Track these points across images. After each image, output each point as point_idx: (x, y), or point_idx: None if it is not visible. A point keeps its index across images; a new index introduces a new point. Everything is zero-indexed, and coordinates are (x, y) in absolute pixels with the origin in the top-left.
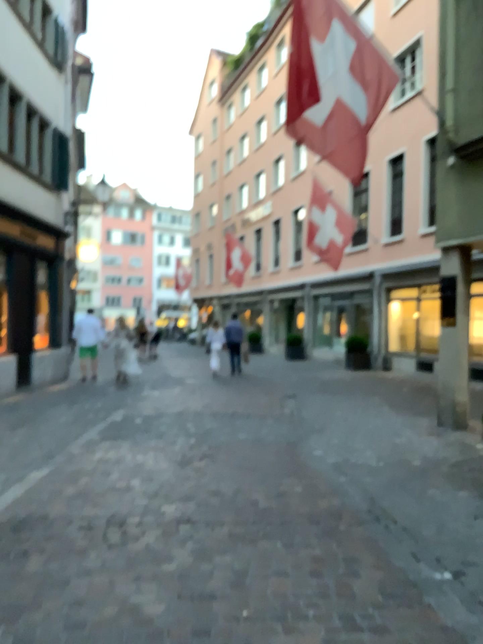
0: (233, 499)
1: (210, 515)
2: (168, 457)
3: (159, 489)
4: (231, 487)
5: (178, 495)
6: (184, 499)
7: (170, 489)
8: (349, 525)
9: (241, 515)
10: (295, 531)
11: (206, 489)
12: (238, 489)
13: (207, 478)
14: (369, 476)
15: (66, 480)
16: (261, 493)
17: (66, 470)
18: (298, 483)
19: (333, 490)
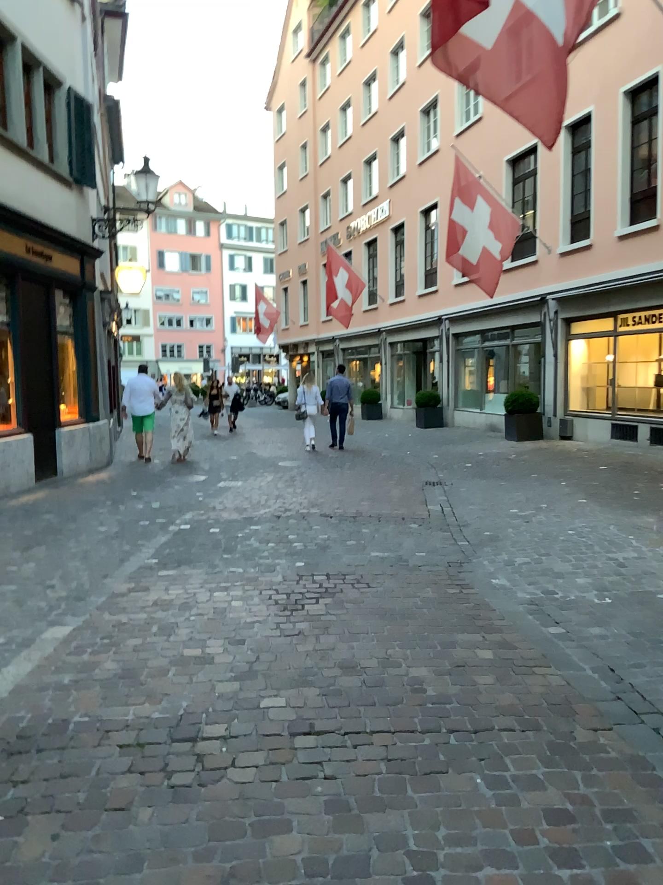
0: (382, 683)
1: (348, 719)
2: (265, 600)
3: (255, 665)
4: (375, 657)
5: (289, 676)
6: (299, 686)
7: (274, 664)
8: (595, 734)
9: (402, 721)
10: (504, 753)
11: (333, 662)
12: (386, 660)
13: (333, 641)
14: (599, 629)
15: (101, 650)
16: (428, 668)
17: (101, 629)
18: (485, 645)
19: (545, 656)
